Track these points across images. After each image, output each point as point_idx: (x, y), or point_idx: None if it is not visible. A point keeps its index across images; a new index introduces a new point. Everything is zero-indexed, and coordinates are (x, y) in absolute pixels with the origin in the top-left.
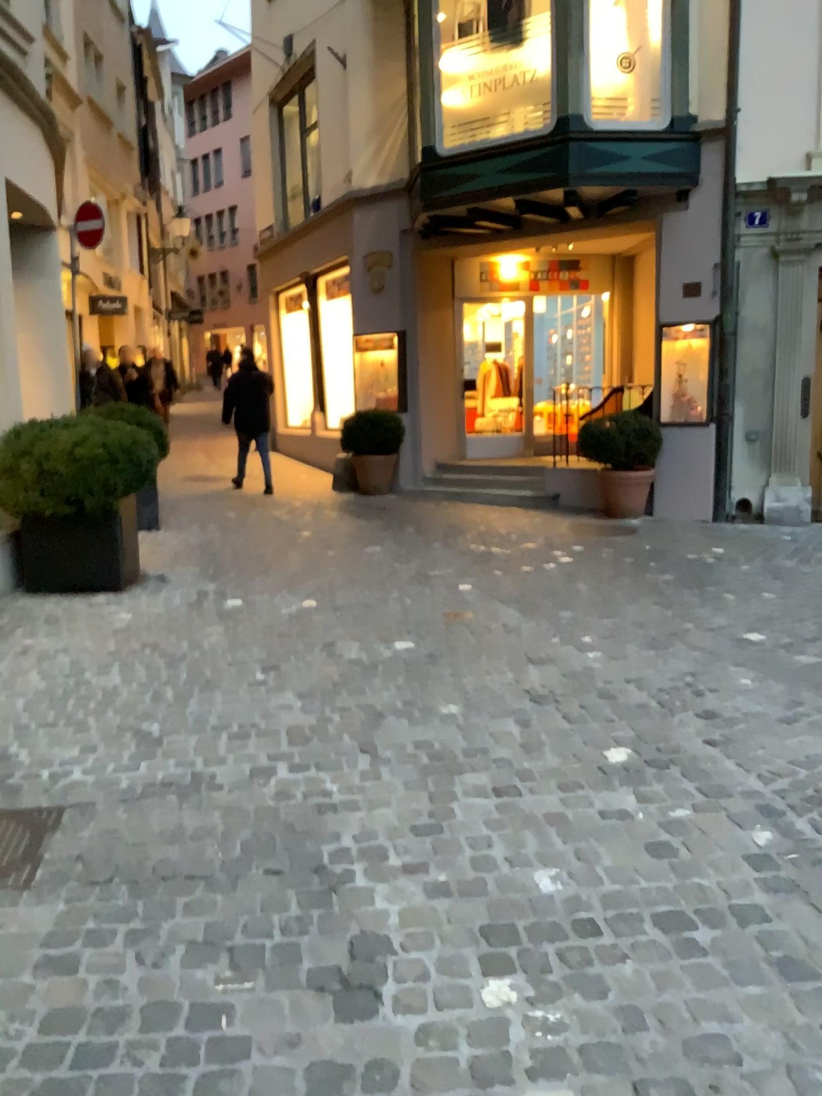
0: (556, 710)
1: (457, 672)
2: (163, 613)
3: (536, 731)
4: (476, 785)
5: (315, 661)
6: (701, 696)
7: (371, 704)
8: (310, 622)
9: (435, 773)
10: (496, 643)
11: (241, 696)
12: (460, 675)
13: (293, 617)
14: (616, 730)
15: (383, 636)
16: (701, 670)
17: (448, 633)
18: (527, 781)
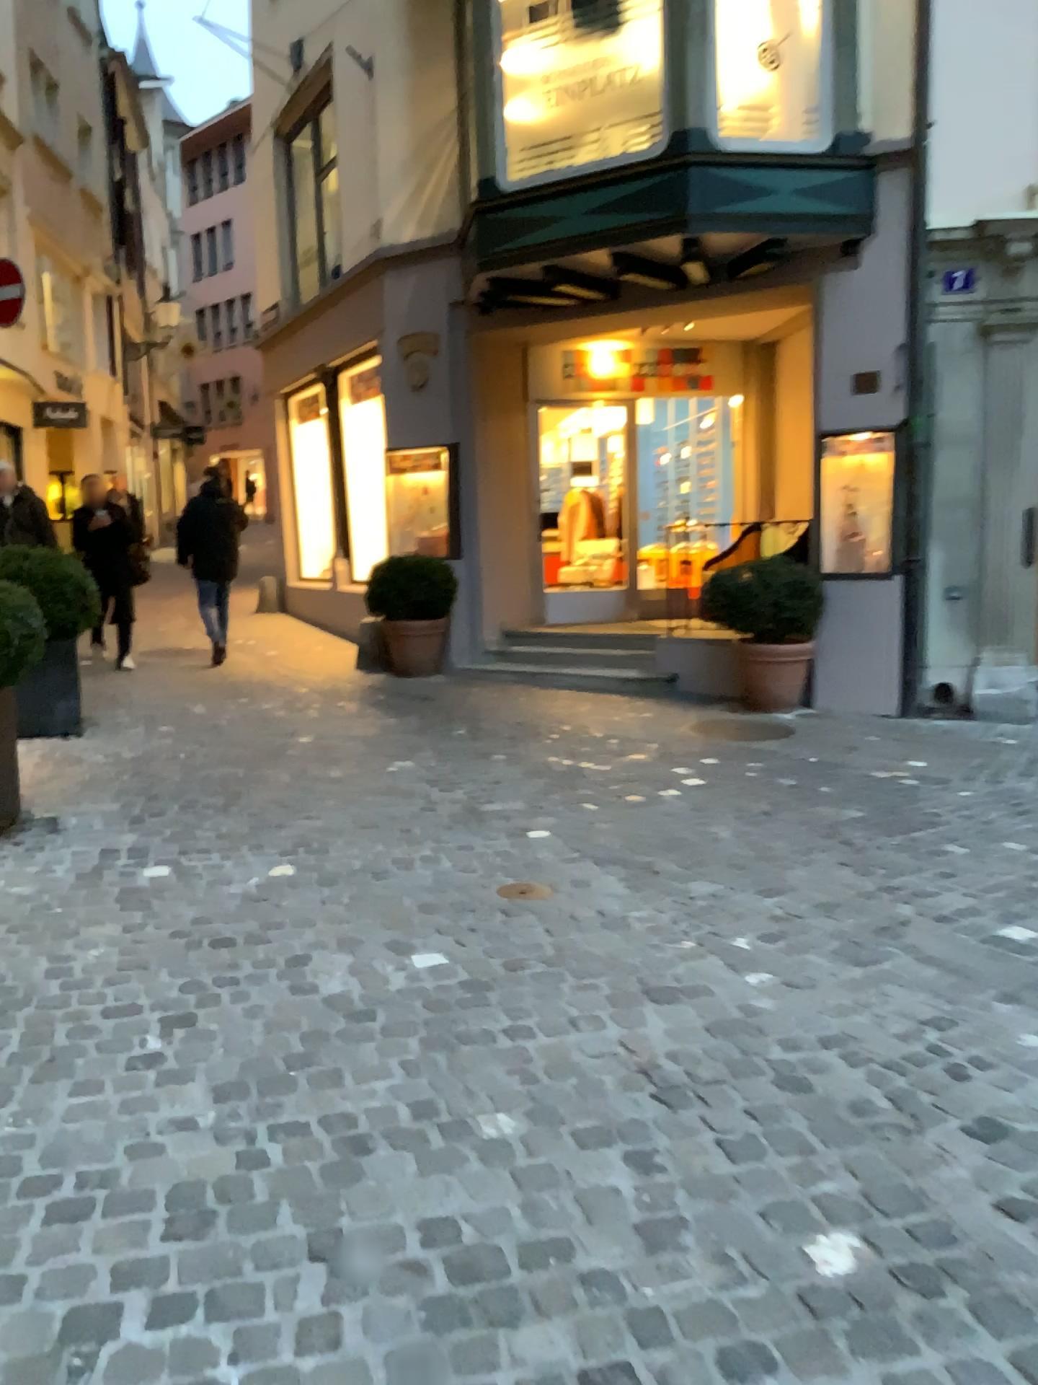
0: (701, 1130)
1: (515, 1031)
2: (23, 900)
3: (665, 1188)
4: (542, 1373)
5: (262, 1007)
6: (967, 1086)
7: (349, 1116)
8: (272, 916)
9: (456, 1329)
10: (586, 960)
11: (103, 1098)
12: (521, 1035)
13: (243, 906)
14: (823, 1185)
15: (393, 945)
16: (952, 1018)
17: (505, 935)
18: (654, 1355)
